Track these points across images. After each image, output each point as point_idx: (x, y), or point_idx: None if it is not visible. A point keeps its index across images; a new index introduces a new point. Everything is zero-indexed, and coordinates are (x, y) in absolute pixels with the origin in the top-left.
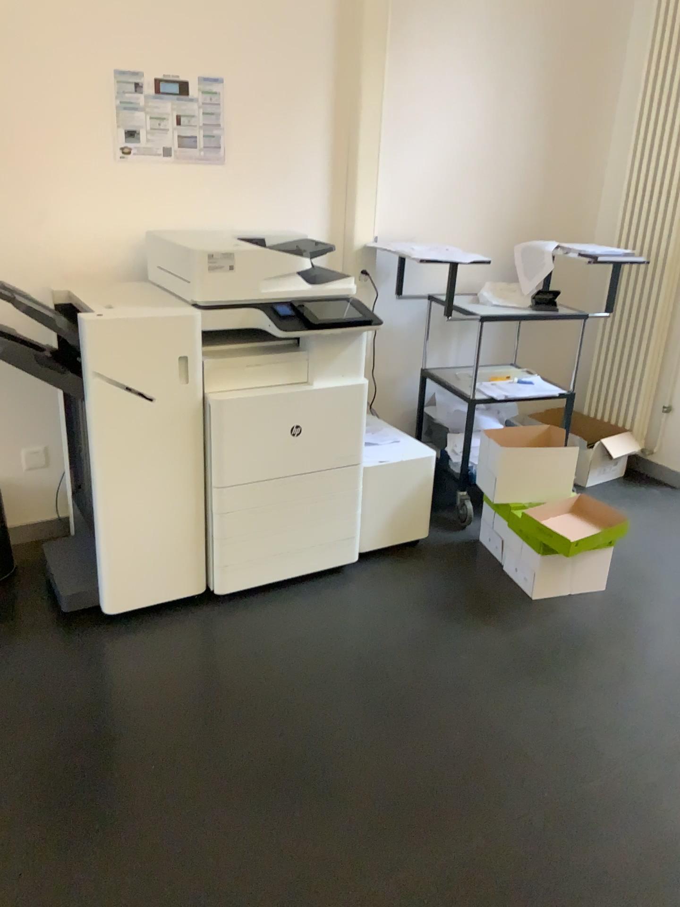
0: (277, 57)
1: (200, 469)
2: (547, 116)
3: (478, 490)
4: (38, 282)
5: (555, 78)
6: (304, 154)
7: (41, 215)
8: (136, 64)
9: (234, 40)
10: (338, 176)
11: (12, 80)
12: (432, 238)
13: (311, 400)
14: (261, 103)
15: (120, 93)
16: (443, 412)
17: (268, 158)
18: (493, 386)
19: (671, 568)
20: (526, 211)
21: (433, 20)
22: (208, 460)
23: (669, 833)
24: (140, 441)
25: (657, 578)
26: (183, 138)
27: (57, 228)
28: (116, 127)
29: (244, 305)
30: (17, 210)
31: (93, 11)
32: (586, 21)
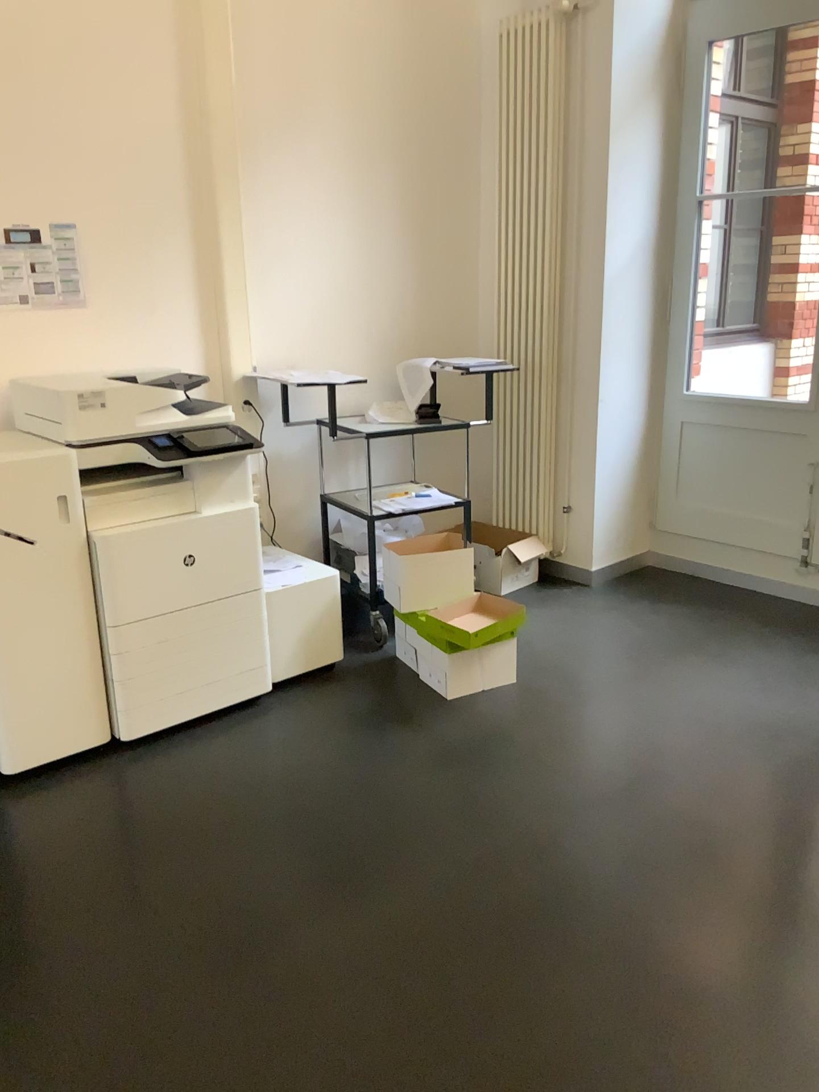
0: (129, 199)
1: (92, 610)
2: (413, 235)
3: (389, 607)
4: None
5: (415, 199)
6: (169, 290)
7: None
8: None
9: (84, 186)
10: (207, 309)
11: None
12: (313, 362)
13: (201, 529)
14: (117, 244)
15: None
16: (348, 536)
17: (132, 297)
18: (393, 503)
19: (580, 655)
20: (406, 328)
21: (285, 153)
22: (99, 600)
23: (567, 865)
24: (26, 587)
25: (567, 666)
26: (40, 285)
27: None
28: None
29: (121, 442)
30: None
31: None
32: (436, 144)
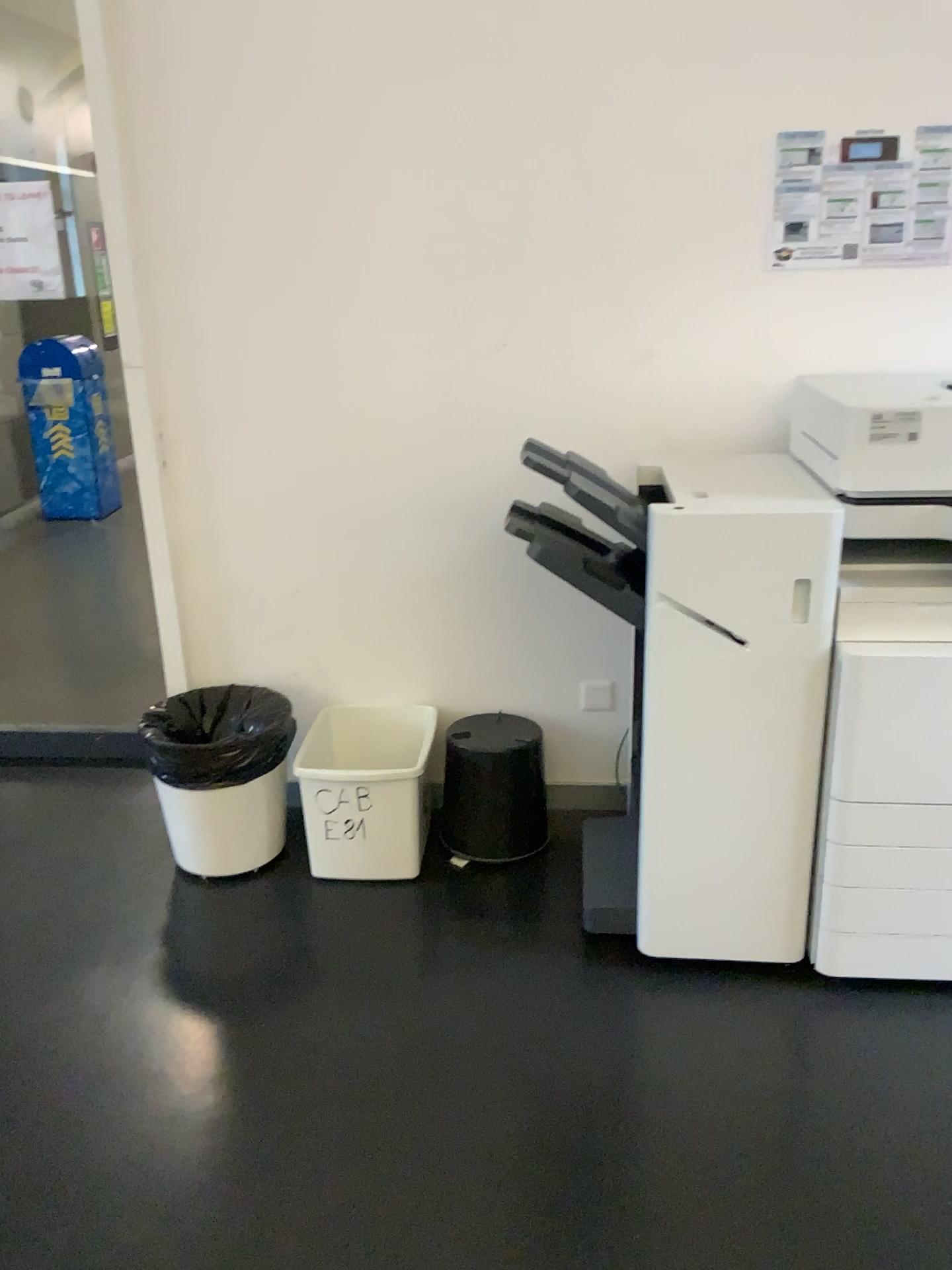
0: None
1: (816, 764)
2: None
3: None
4: (631, 449)
5: None
6: None
7: (647, 355)
8: (814, 119)
9: None
10: None
11: (629, 167)
12: None
13: None
14: None
15: (782, 167)
16: None
17: None
18: None
19: None
20: None
21: None
22: (829, 753)
23: None
24: (721, 705)
25: None
26: (878, 228)
27: (667, 373)
28: (770, 219)
29: (931, 501)
30: (614, 348)
31: (757, 50)
32: None
